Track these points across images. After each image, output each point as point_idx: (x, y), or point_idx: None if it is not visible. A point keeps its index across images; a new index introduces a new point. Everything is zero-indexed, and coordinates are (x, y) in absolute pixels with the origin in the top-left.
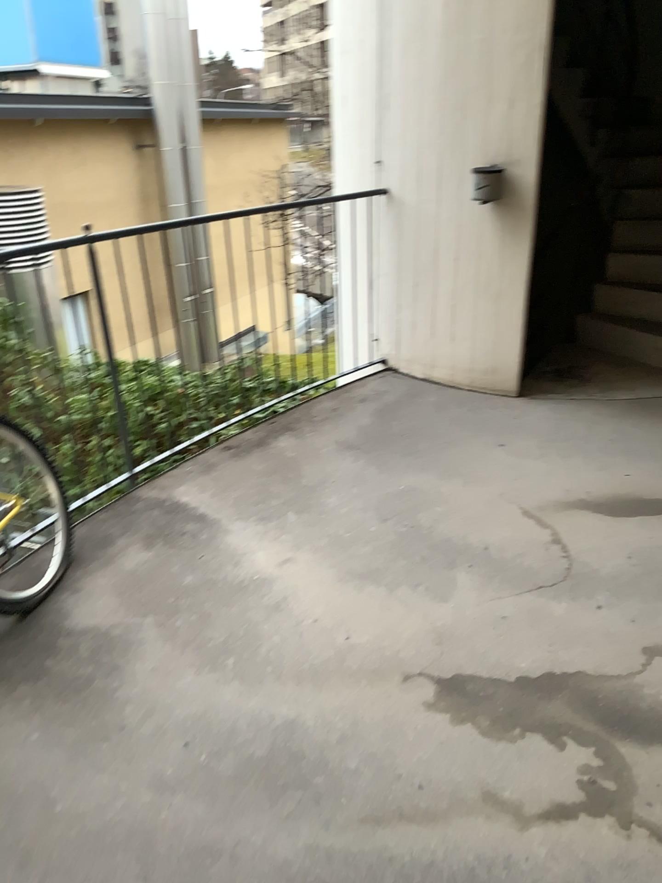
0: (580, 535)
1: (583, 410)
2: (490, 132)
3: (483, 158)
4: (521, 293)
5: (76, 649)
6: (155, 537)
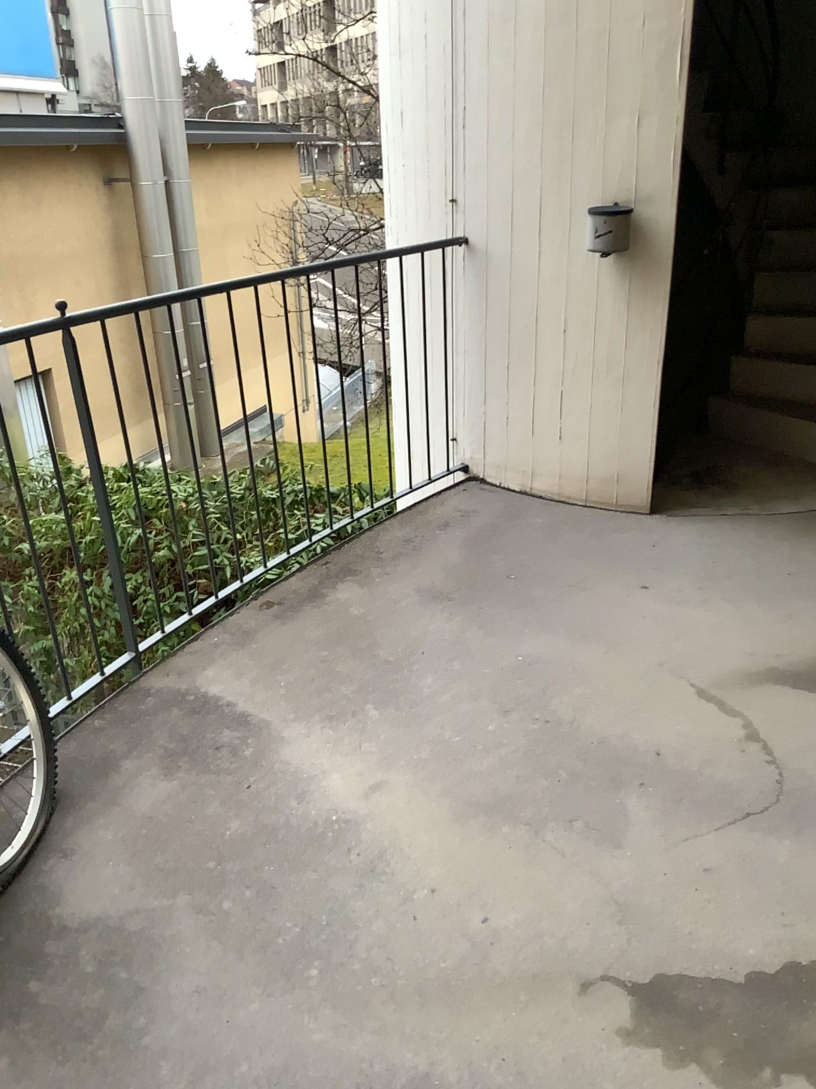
0: (781, 724)
1: (741, 531)
2: (612, 159)
3: (602, 195)
4: (654, 377)
5: (75, 959)
6: (177, 754)
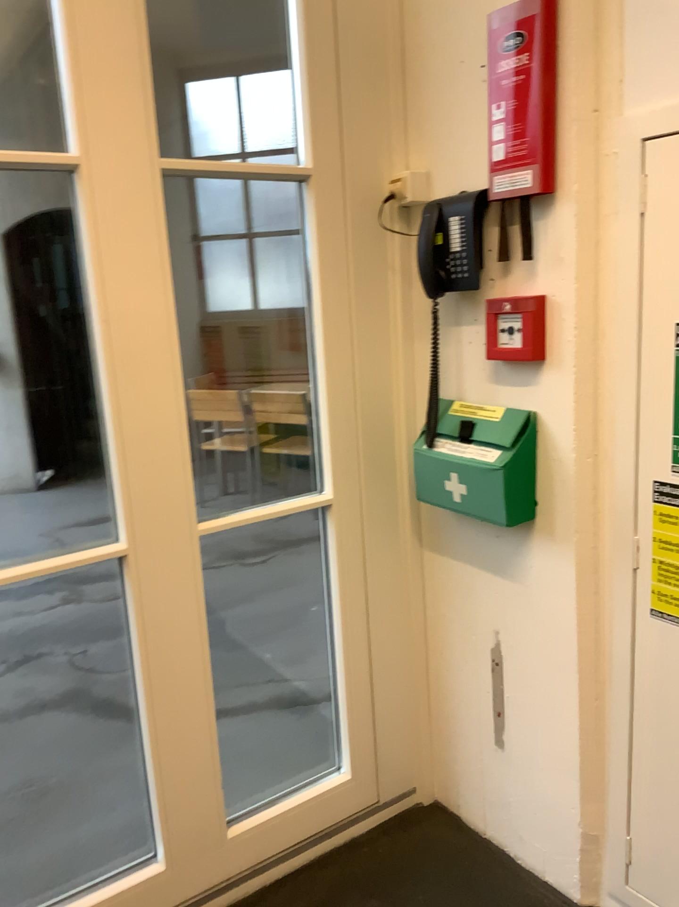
0: None
1: None
2: None
3: None
4: None
5: None
6: None
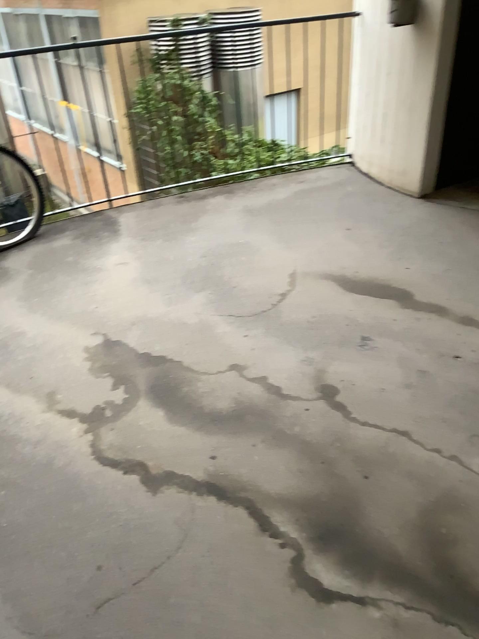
0: (305, 294)
1: (454, 217)
2: None
3: None
4: (422, 109)
5: None
6: (85, 234)
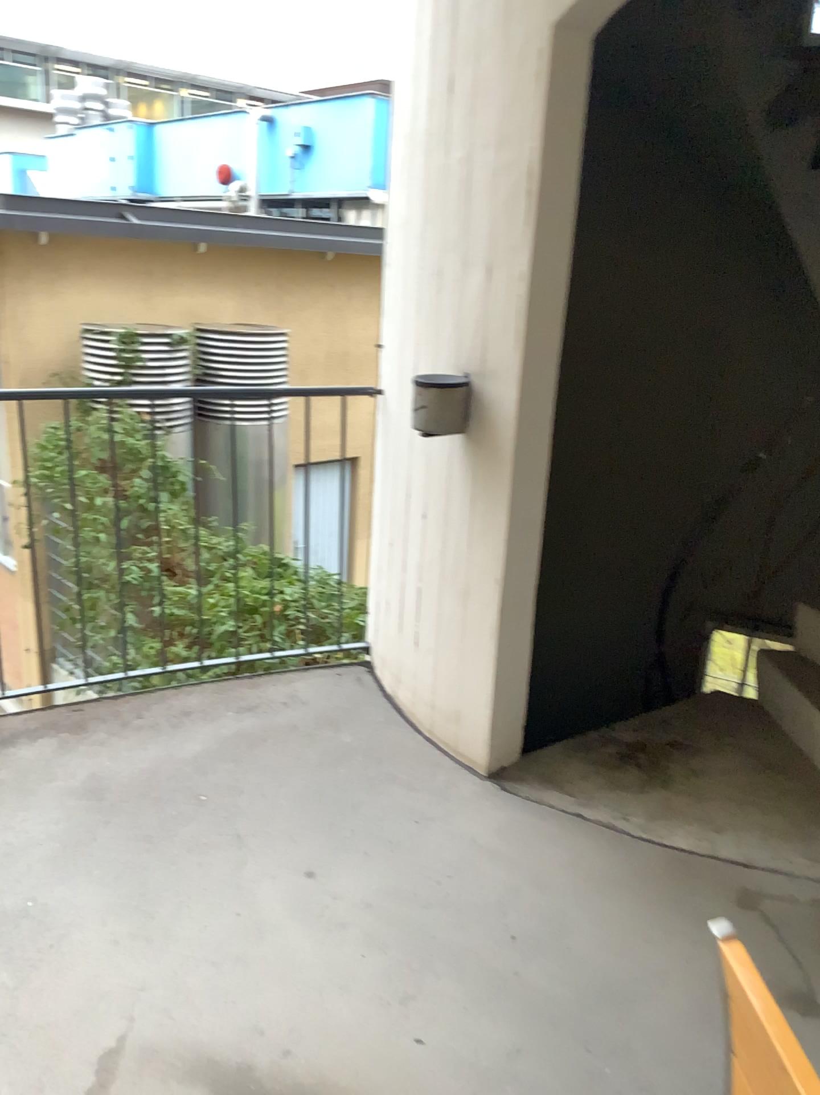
0: None
1: (562, 845)
2: (459, 316)
3: (449, 358)
4: (491, 600)
5: None
6: None
